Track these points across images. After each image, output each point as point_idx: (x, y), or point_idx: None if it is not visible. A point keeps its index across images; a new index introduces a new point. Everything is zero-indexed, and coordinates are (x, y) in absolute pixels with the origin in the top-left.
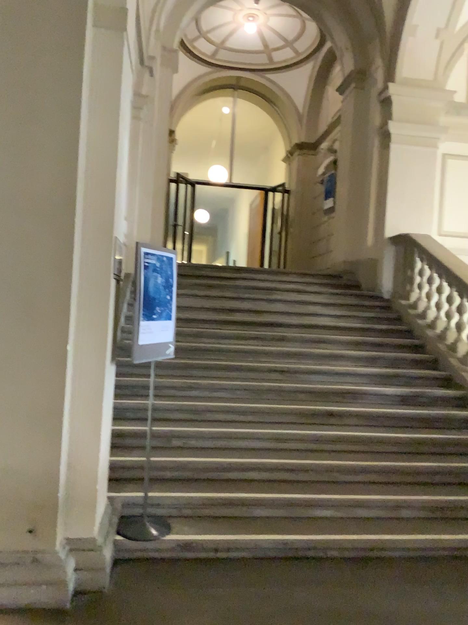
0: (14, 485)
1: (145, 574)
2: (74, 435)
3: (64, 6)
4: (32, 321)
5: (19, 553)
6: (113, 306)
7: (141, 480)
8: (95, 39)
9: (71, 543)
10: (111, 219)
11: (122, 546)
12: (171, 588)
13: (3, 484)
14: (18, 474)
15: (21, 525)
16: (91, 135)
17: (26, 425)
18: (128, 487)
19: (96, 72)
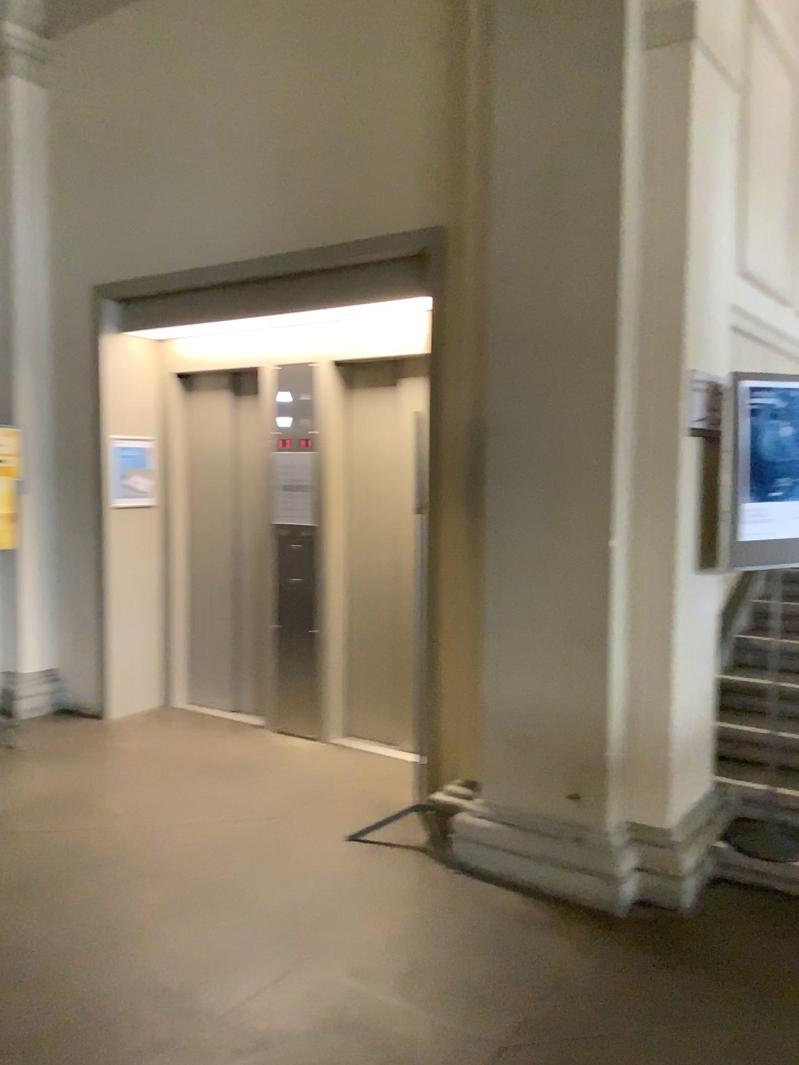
0: (554, 732)
1: (757, 910)
2: (637, 674)
3: (594, 43)
4: (569, 507)
5: (563, 824)
6: (694, 481)
7: (780, 769)
8: (645, 73)
9: (637, 830)
10: (684, 346)
11: (724, 858)
12: (792, 941)
13: (541, 728)
14: (559, 717)
15: (565, 788)
16: (645, 223)
17: (567, 652)
18: (756, 775)
19: (649, 125)
